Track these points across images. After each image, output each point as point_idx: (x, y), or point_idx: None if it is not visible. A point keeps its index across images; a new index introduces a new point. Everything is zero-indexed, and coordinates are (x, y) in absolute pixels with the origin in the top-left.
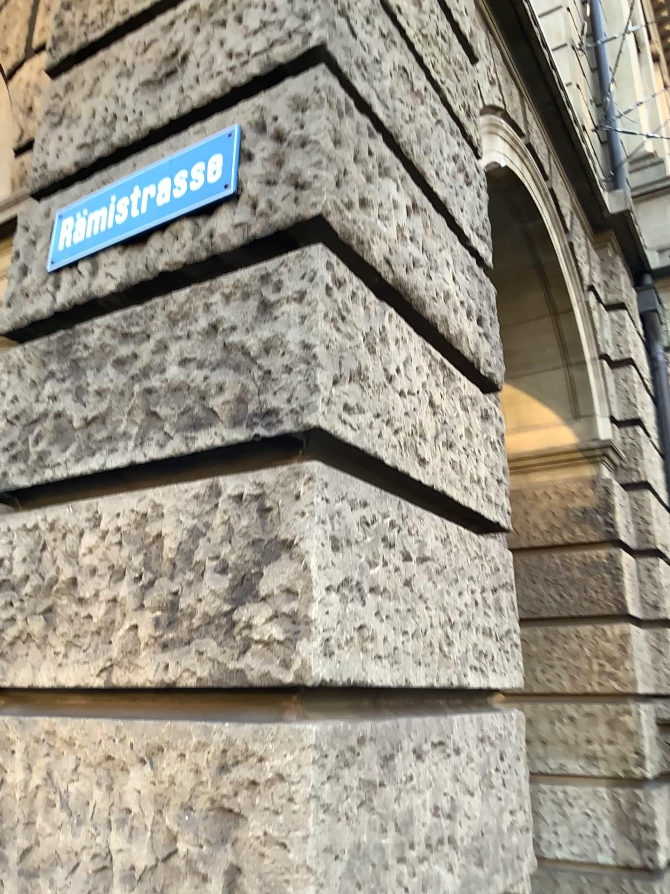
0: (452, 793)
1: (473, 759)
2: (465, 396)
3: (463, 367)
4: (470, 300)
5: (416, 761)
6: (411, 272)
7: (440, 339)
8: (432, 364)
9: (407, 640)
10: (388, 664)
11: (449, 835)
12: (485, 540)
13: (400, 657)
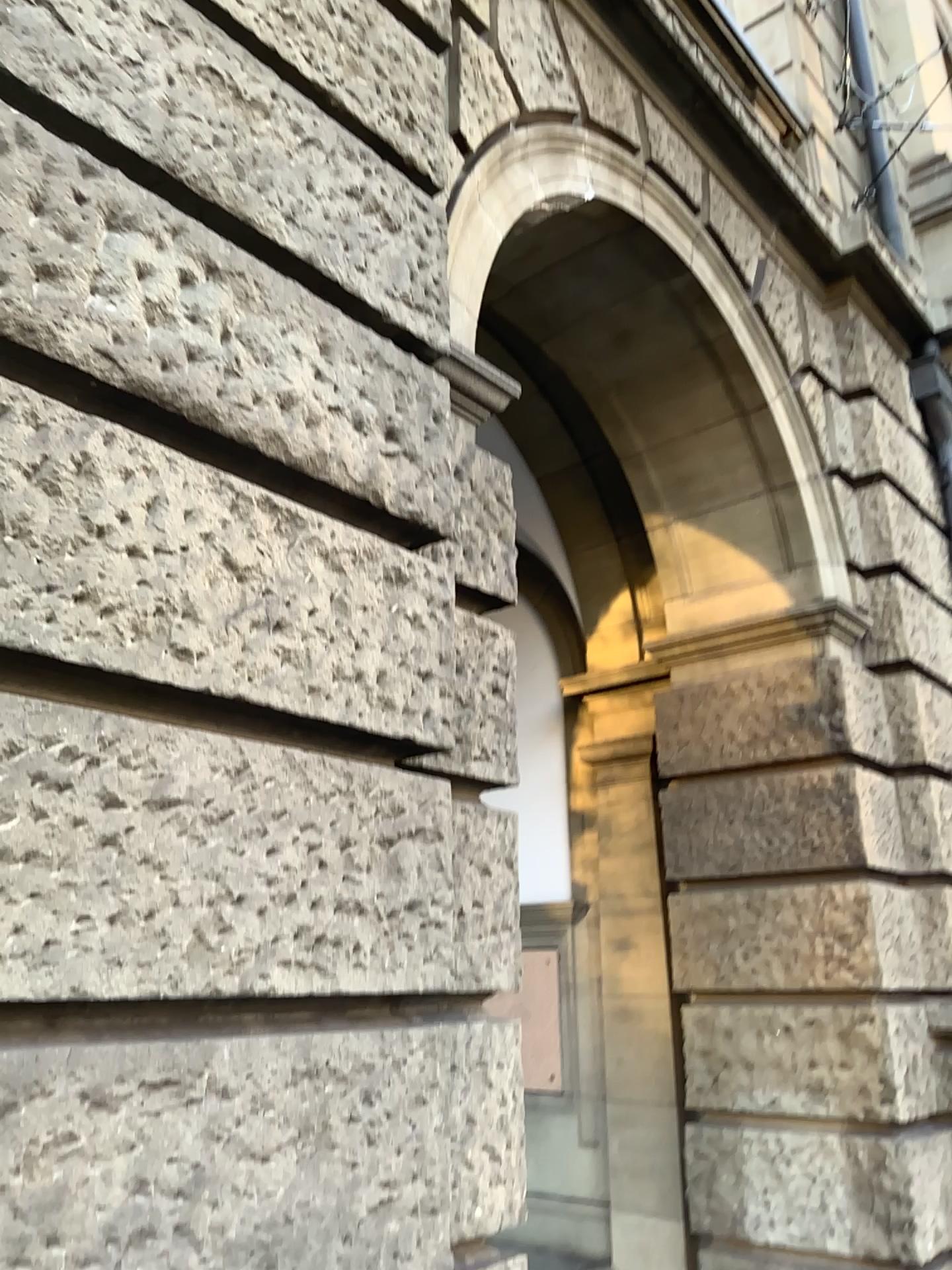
0: (189, 1158)
1: (267, 1105)
2: (337, 549)
3: (337, 506)
4: (359, 404)
5: (81, 1110)
6: (183, 369)
7: (269, 466)
8: (233, 506)
9: (87, 925)
10: (19, 964)
11: (170, 1223)
12: (368, 766)
13: (57, 951)
